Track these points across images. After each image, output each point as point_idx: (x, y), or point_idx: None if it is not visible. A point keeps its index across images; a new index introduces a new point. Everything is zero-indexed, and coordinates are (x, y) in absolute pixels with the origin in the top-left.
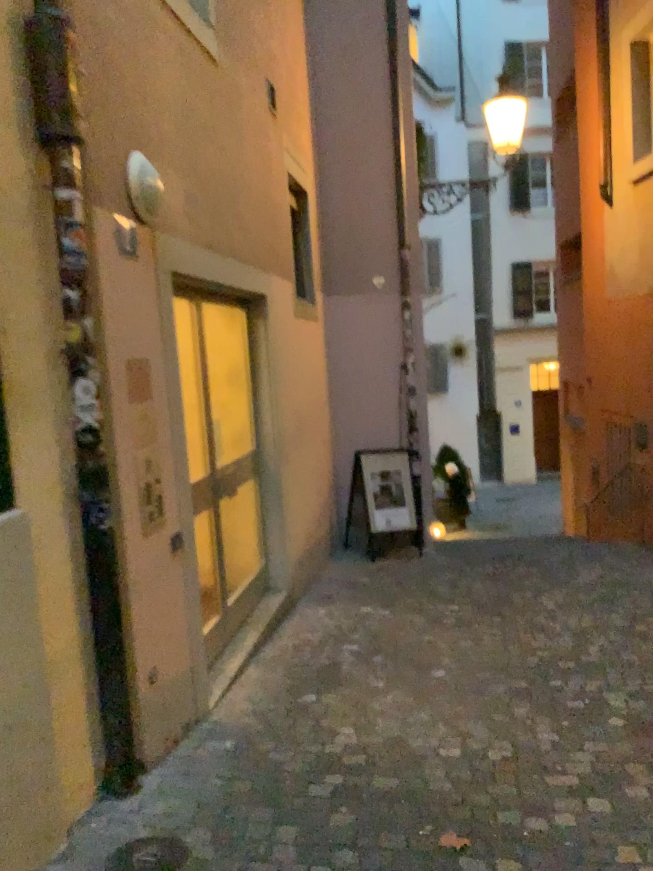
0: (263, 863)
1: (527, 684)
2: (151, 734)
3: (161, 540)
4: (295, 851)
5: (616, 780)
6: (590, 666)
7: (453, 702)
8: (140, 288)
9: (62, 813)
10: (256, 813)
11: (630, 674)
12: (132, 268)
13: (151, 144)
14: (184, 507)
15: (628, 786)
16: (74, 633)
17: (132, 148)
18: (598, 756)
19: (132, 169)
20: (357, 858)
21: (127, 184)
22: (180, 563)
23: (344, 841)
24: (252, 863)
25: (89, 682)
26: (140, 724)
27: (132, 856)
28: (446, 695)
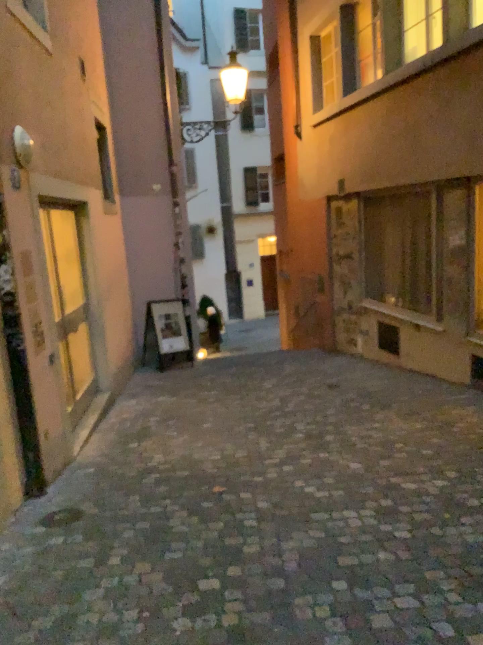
0: (125, 508)
1: (256, 425)
2: (48, 466)
3: (44, 357)
4: (141, 502)
5: (297, 457)
6: (290, 414)
7: (216, 437)
8: (26, 208)
9: (11, 501)
10: (116, 492)
11: (310, 415)
12: (21, 197)
13: (23, 118)
14: (54, 338)
15: (303, 459)
16: (8, 406)
17: (15, 124)
18: (290, 450)
19: (18, 138)
20: (173, 500)
21: (15, 147)
22: (55, 370)
23: (165, 495)
24: (120, 509)
25: (17, 434)
26: (43, 459)
27: (54, 515)
28: (212, 435)
